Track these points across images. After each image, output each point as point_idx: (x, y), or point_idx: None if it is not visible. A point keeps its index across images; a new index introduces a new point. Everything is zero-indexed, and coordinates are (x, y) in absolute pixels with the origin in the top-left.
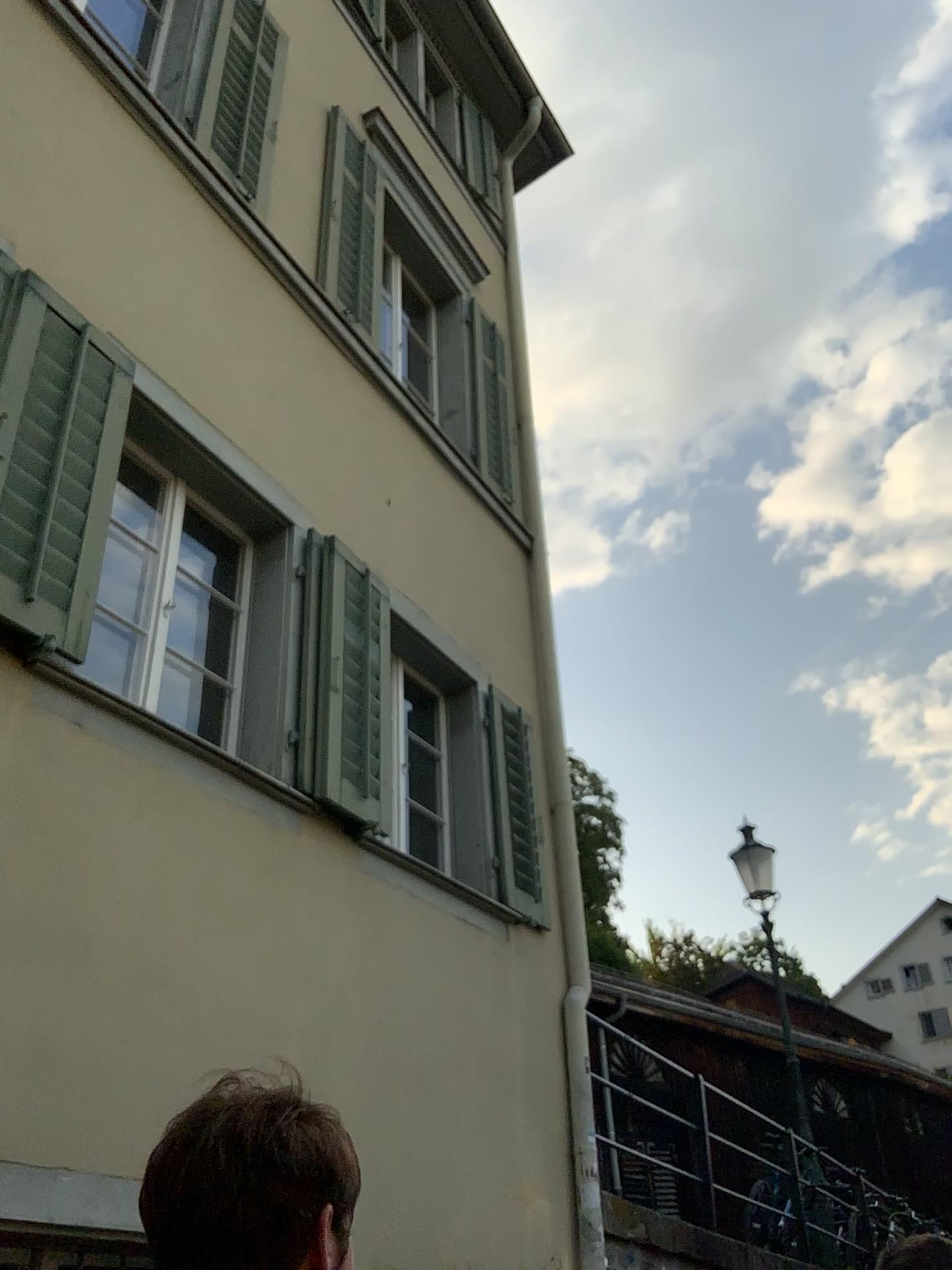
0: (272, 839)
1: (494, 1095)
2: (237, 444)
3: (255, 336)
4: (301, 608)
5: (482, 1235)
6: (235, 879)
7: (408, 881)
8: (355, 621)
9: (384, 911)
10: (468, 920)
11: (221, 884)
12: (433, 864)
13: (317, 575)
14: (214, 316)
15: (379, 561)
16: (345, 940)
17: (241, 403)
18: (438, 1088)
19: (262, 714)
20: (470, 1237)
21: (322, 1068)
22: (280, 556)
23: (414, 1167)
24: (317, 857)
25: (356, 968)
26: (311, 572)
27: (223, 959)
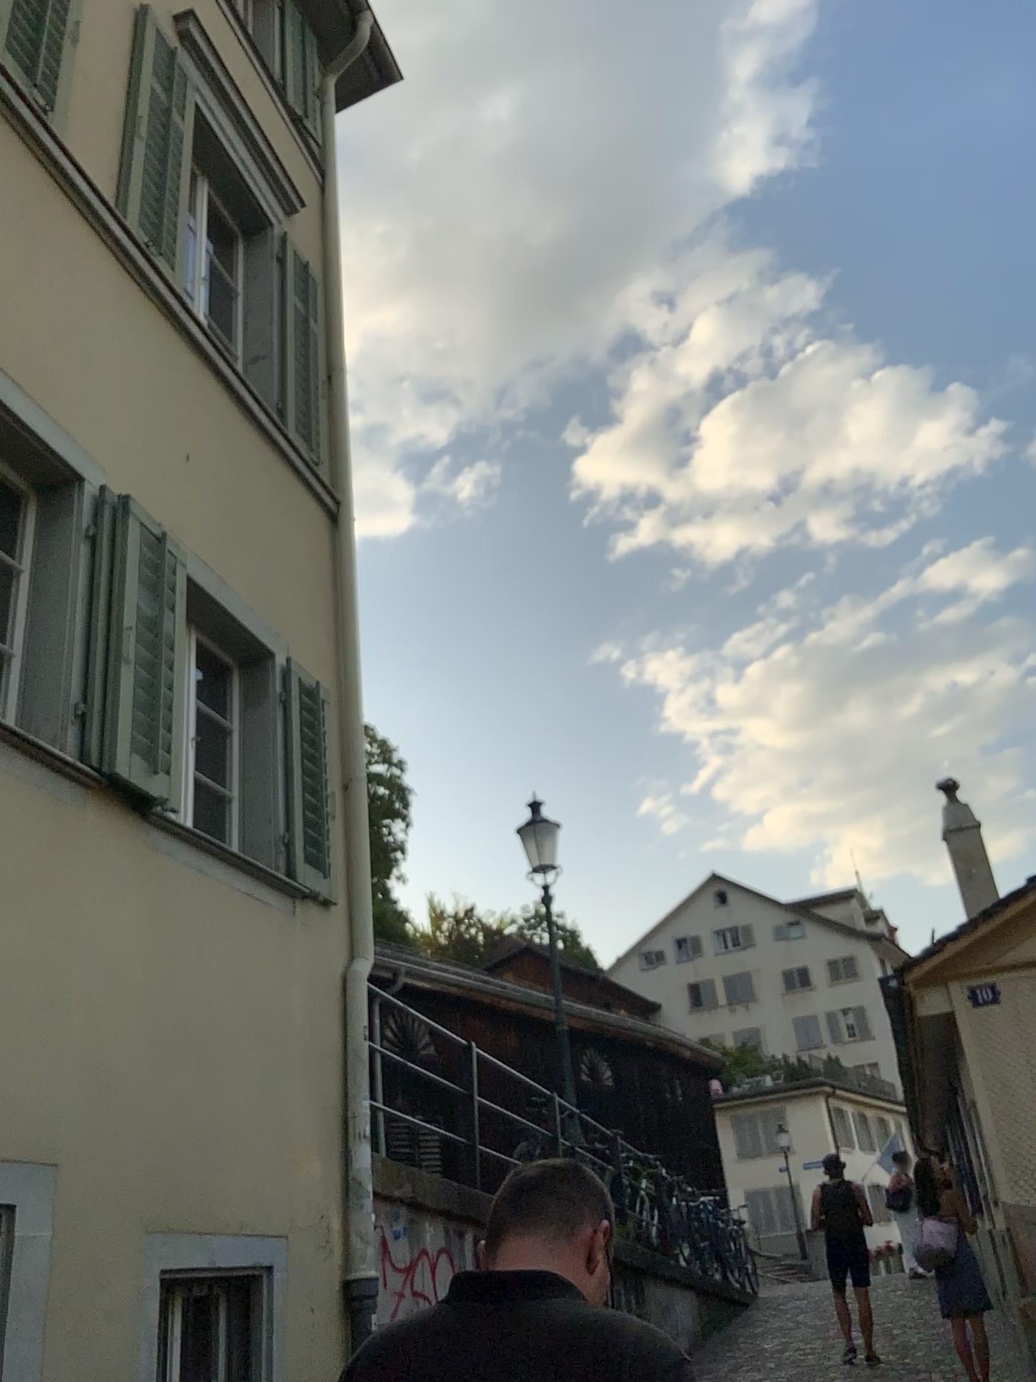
0: (58, 813)
1: (273, 1065)
2: (28, 391)
3: (47, 267)
4: (92, 572)
5: (256, 1196)
6: (19, 853)
7: (195, 856)
8: (150, 588)
9: (170, 887)
10: (254, 895)
11: (4, 859)
12: (221, 839)
13: (110, 537)
14: (2, 242)
15: (176, 523)
16: (130, 915)
17: (32, 345)
18: (219, 1058)
19: (48, 683)
20: (244, 1197)
21: (105, 1040)
22: (70, 515)
23: (192, 1133)
24: (103, 832)
25: (140, 942)
26: (104, 534)
27: (6, 934)
